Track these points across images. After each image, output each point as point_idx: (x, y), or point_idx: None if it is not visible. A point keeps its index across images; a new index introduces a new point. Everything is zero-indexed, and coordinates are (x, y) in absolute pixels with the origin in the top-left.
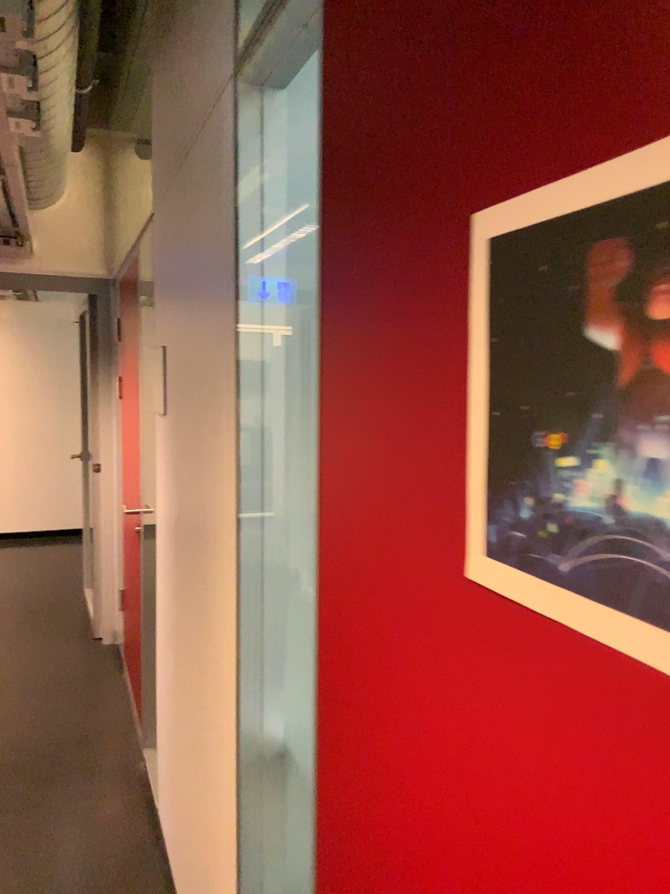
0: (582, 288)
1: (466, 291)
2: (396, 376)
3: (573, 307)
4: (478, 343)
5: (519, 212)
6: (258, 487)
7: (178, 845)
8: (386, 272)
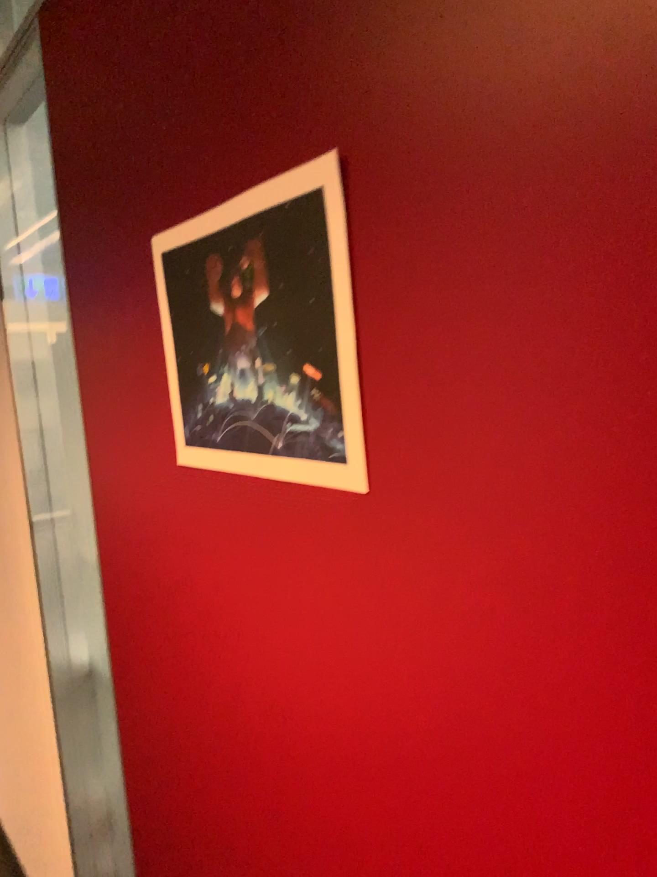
0: (200, 280)
1: (150, 284)
2: (121, 343)
3: (198, 291)
4: (160, 316)
5: (168, 237)
6: (39, 452)
7: (6, 796)
8: (107, 273)
